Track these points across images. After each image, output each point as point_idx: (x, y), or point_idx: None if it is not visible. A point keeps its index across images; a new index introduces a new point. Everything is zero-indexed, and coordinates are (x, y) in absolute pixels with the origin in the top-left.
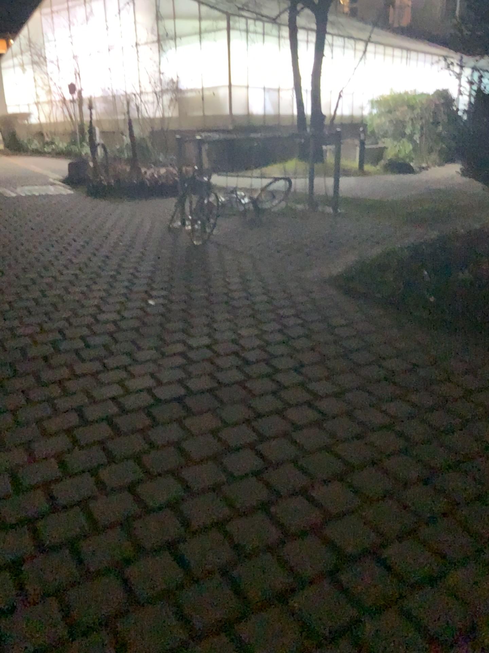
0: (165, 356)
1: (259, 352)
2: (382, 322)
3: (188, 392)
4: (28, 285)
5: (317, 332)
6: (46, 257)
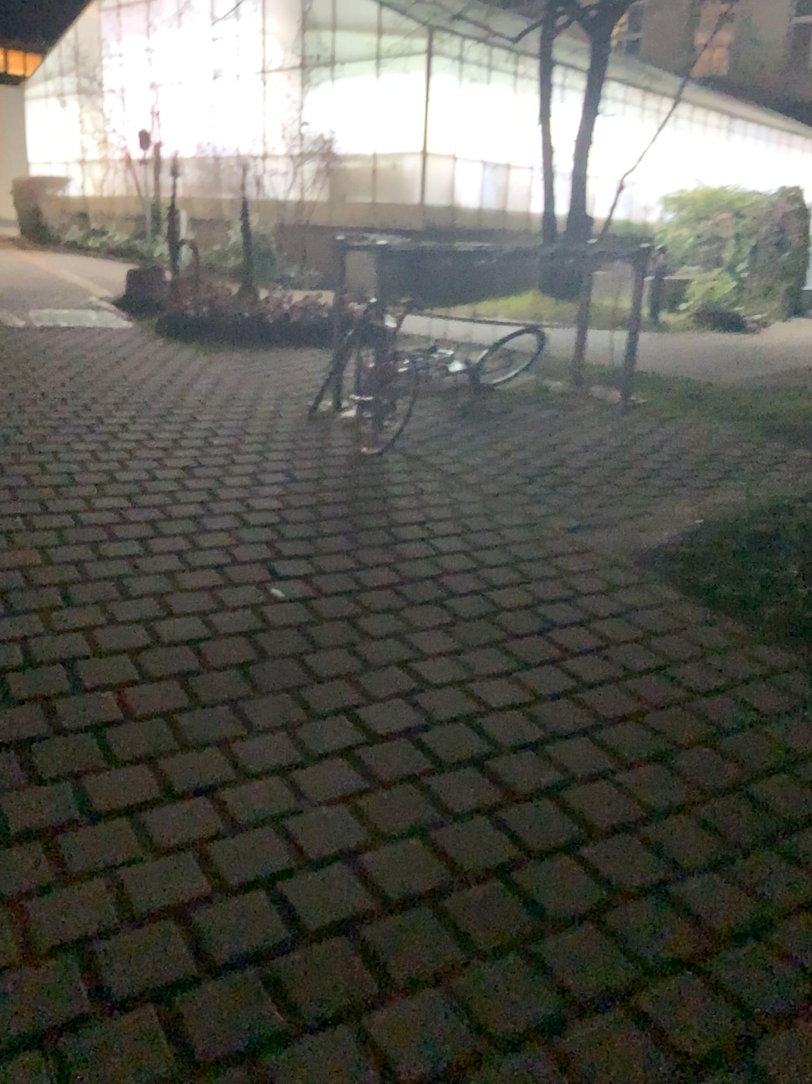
0: (314, 764)
1: (537, 767)
2: (803, 688)
3: (378, 902)
4: (14, 532)
5: (662, 708)
6: (63, 466)
